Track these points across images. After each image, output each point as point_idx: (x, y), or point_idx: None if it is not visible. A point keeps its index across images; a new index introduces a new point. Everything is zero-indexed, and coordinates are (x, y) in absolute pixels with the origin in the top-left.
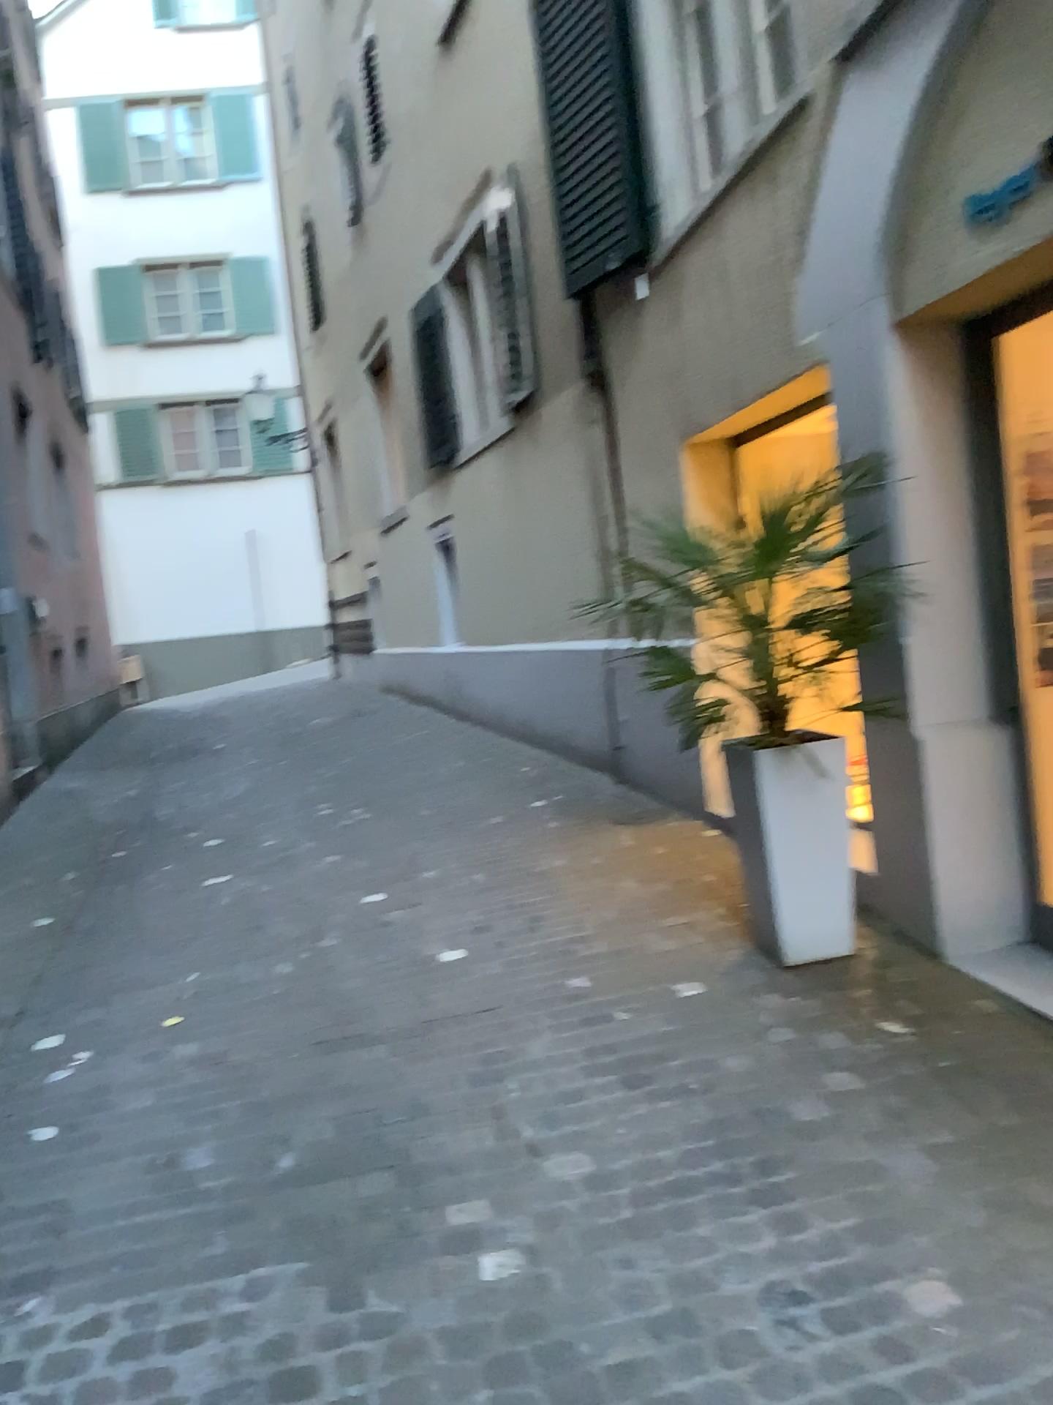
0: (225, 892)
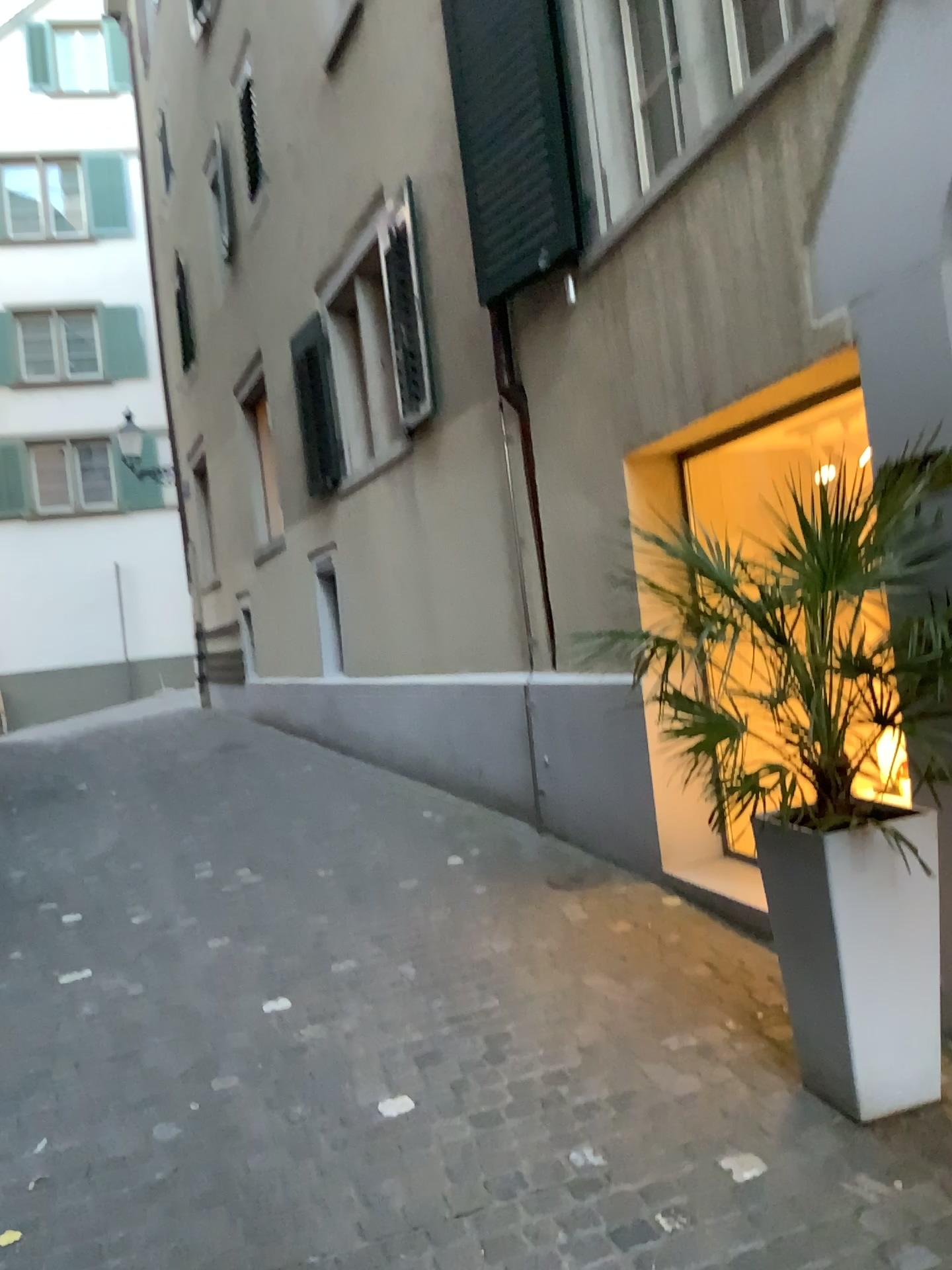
0: (91, 988)
